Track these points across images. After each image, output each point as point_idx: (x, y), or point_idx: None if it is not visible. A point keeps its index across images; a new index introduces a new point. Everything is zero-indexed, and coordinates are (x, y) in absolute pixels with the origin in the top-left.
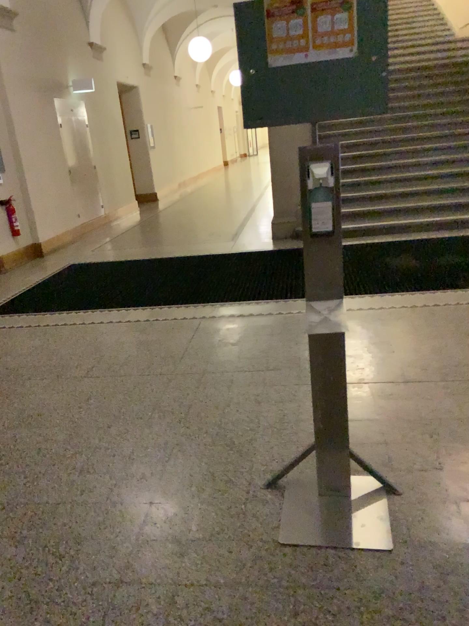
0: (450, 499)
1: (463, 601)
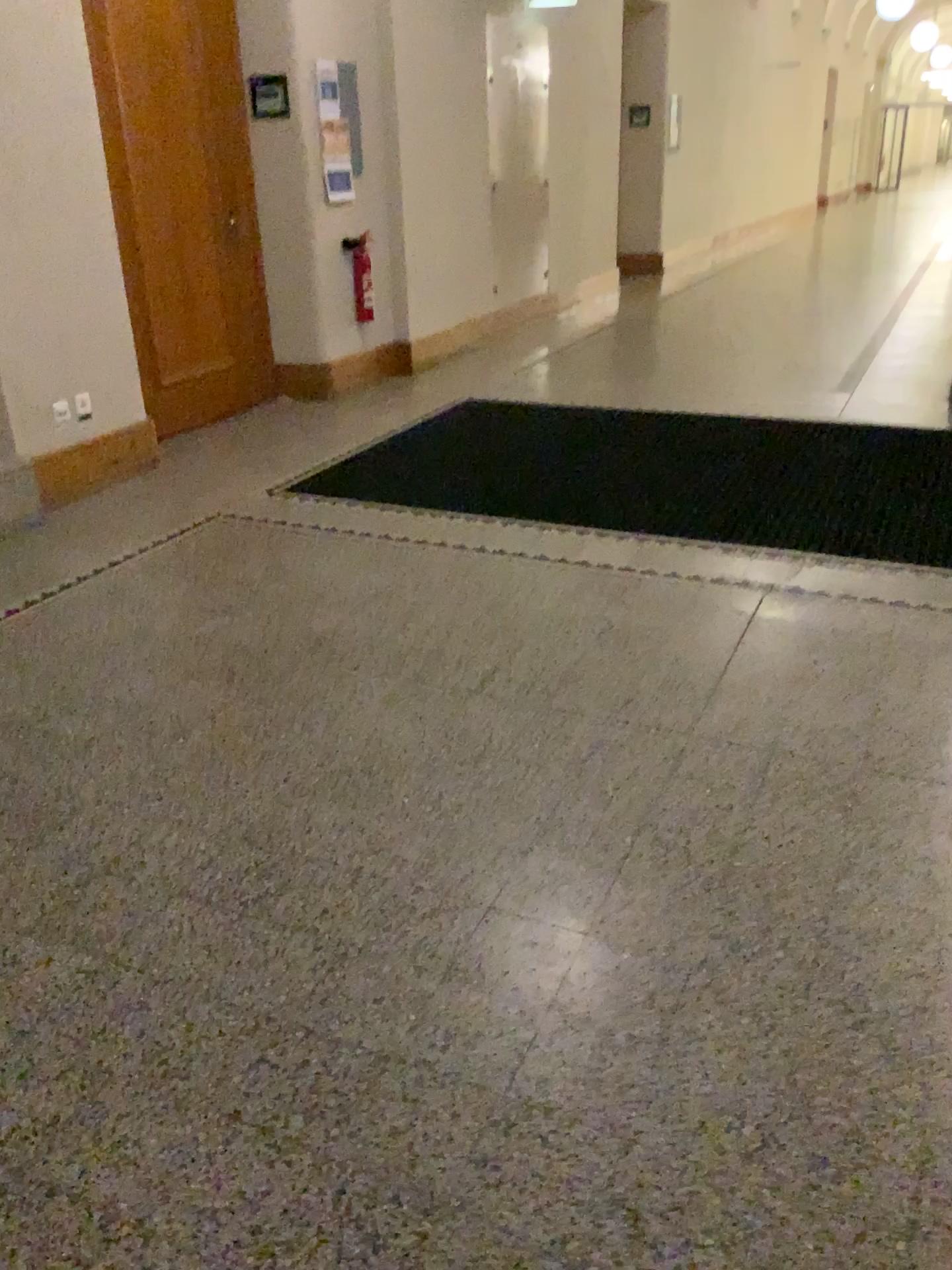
0: None
1: None
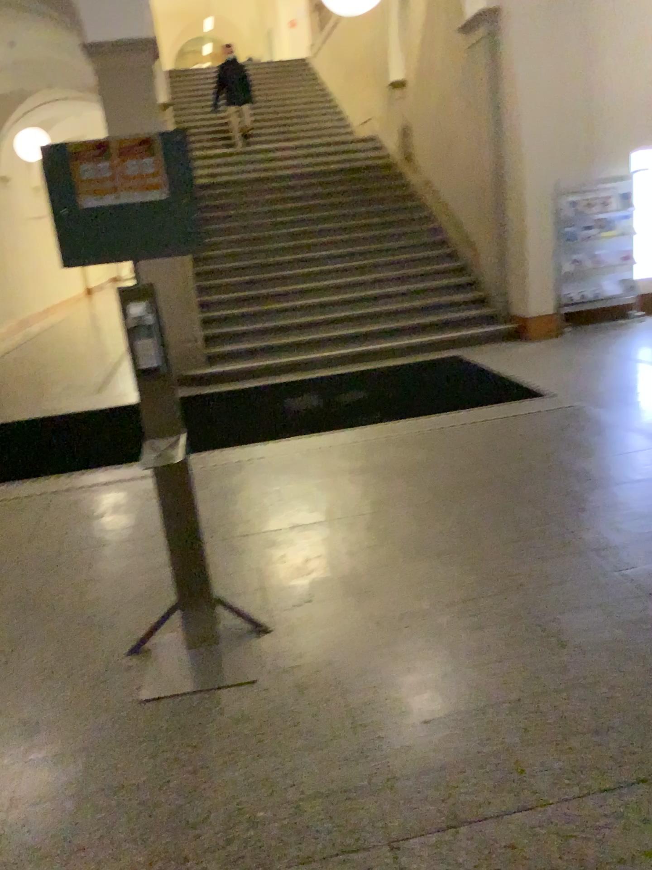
0: (313, 624)
1: (312, 702)
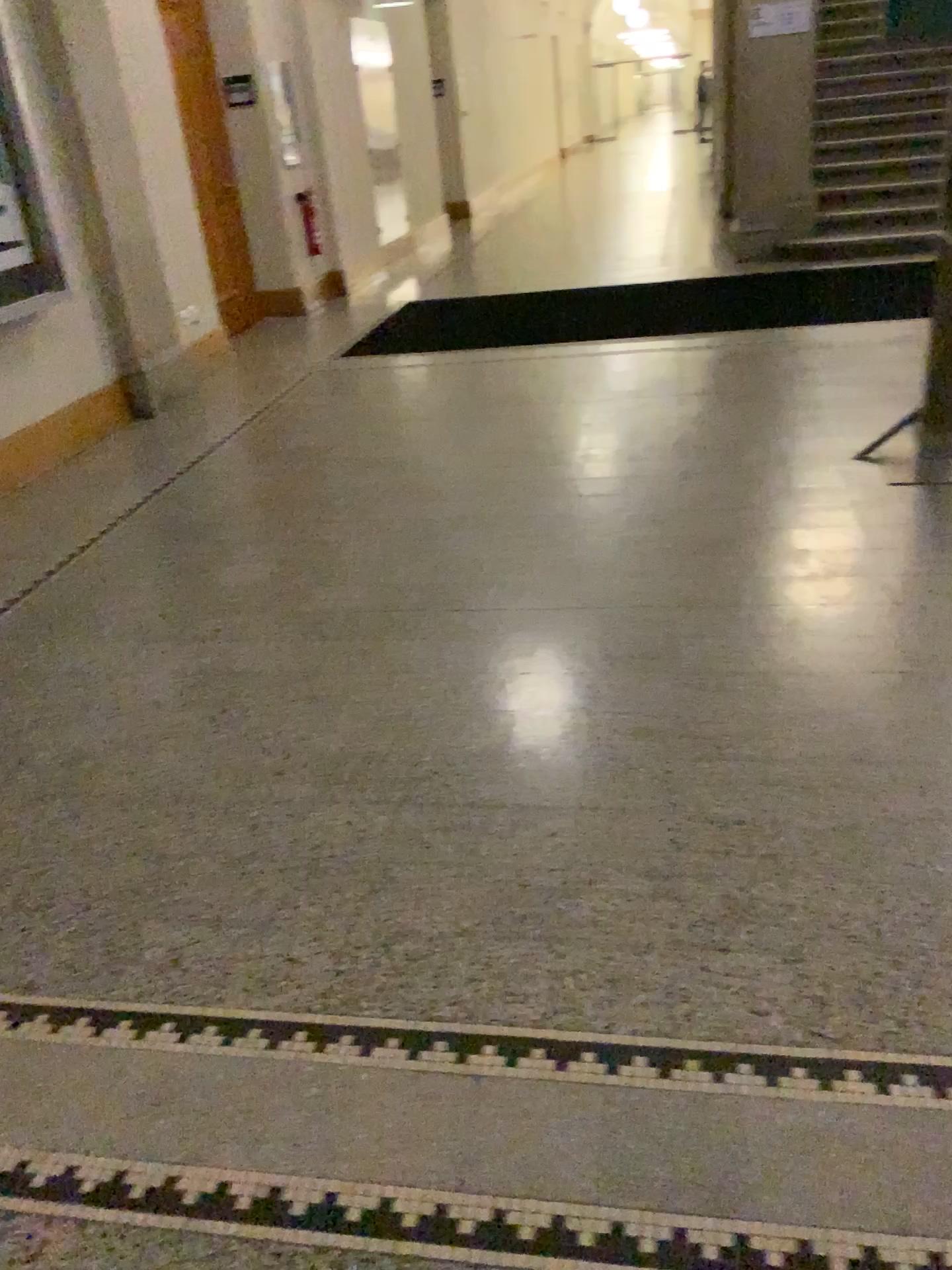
0: None
1: None
